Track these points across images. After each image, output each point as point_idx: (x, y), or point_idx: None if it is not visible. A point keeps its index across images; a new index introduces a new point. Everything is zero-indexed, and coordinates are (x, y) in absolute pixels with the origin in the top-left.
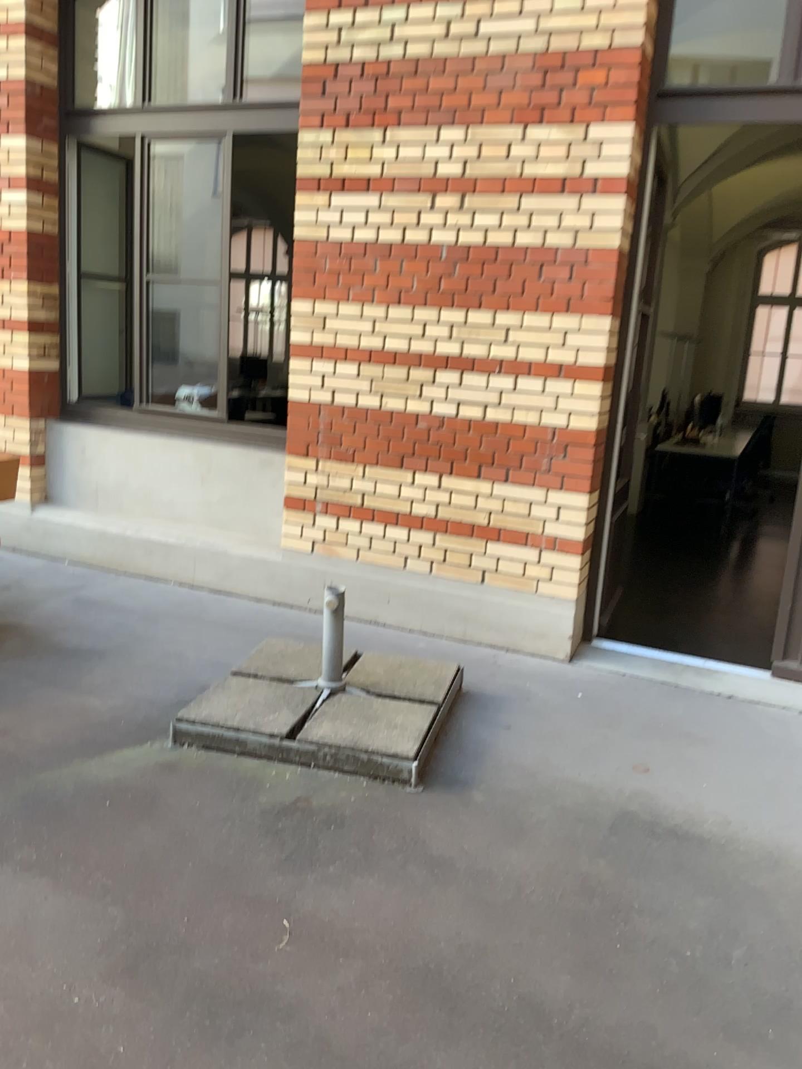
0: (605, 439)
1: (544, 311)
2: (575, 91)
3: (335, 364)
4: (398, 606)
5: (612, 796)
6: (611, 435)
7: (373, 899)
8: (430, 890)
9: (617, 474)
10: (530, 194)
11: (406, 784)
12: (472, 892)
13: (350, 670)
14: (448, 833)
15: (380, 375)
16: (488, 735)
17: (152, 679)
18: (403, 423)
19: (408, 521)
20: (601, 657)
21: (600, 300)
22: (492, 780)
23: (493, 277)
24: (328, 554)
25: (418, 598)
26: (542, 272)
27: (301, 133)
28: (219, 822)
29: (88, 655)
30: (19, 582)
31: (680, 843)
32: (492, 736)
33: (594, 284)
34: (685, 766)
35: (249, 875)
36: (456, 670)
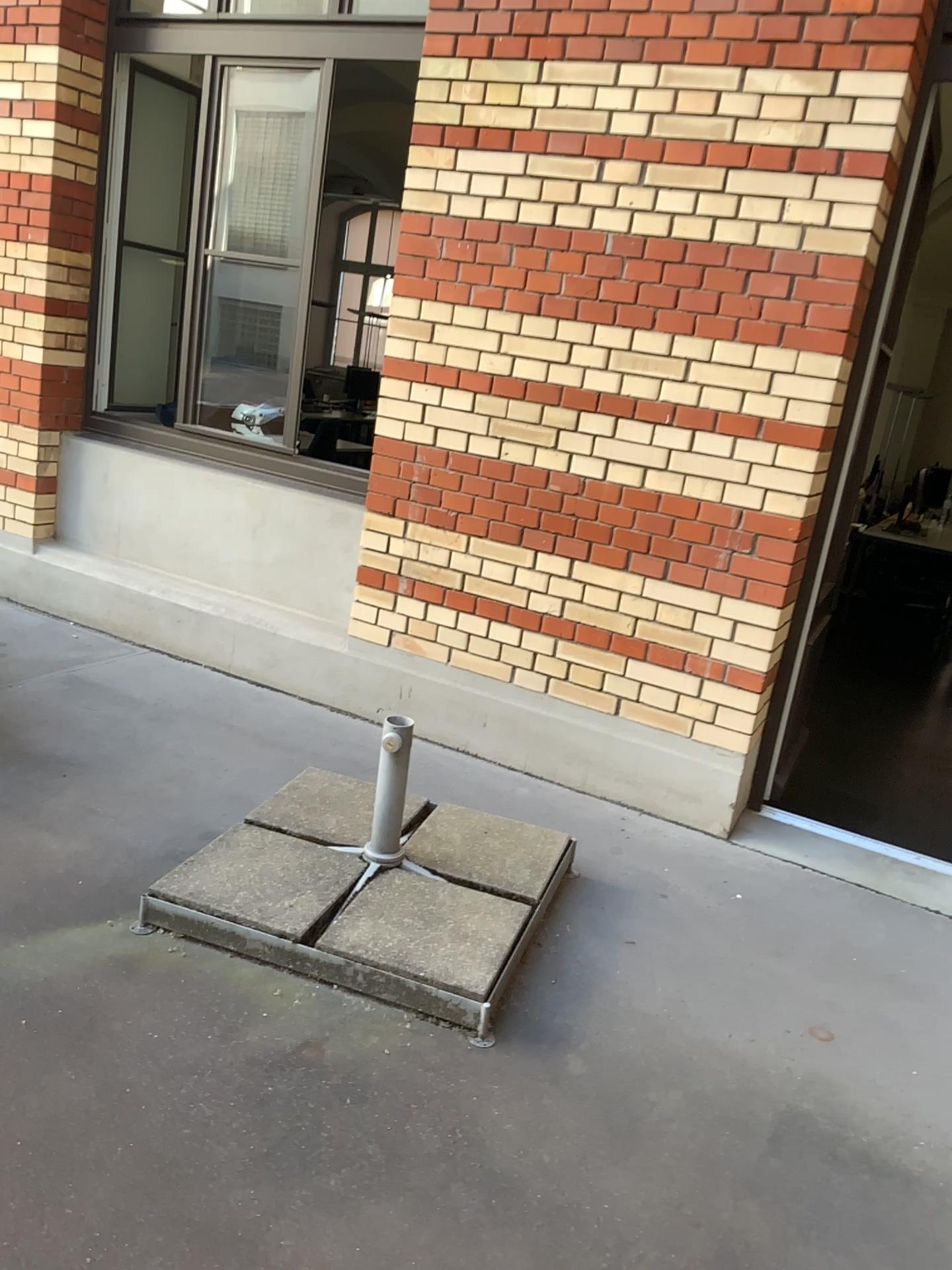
0: (812, 533)
1: (745, 340)
2: (825, 19)
3: (443, 390)
4: (499, 733)
5: (775, 1082)
6: (820, 527)
7: (388, 1250)
8: (481, 1241)
9: (822, 581)
10: (742, 168)
11: (470, 1030)
12: (545, 1251)
13: (415, 832)
14: (522, 1129)
15: (503, 413)
16: (600, 953)
17: (141, 813)
18: (528, 482)
19: (522, 618)
20: (773, 836)
21: (827, 332)
22: (598, 1034)
23: (675, 286)
24: (409, 650)
25: (525, 725)
26: (747, 283)
27: (425, 60)
28: (178, 1076)
29: (62, 765)
30: (2, 647)
31: (878, 1186)
32: (606, 955)
33: (820, 309)
34: (887, 1036)
35: (204, 1181)
36: (566, 844)
